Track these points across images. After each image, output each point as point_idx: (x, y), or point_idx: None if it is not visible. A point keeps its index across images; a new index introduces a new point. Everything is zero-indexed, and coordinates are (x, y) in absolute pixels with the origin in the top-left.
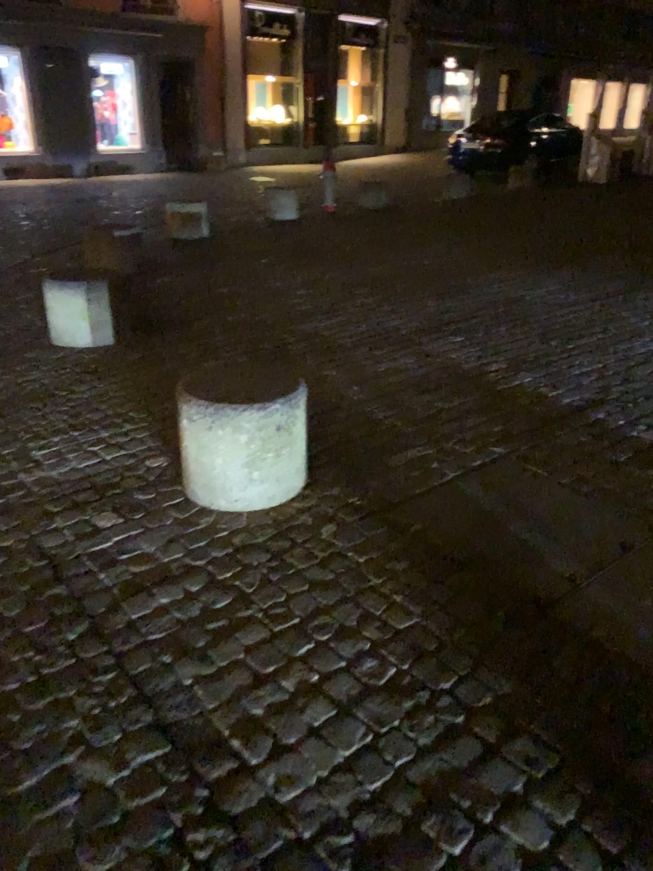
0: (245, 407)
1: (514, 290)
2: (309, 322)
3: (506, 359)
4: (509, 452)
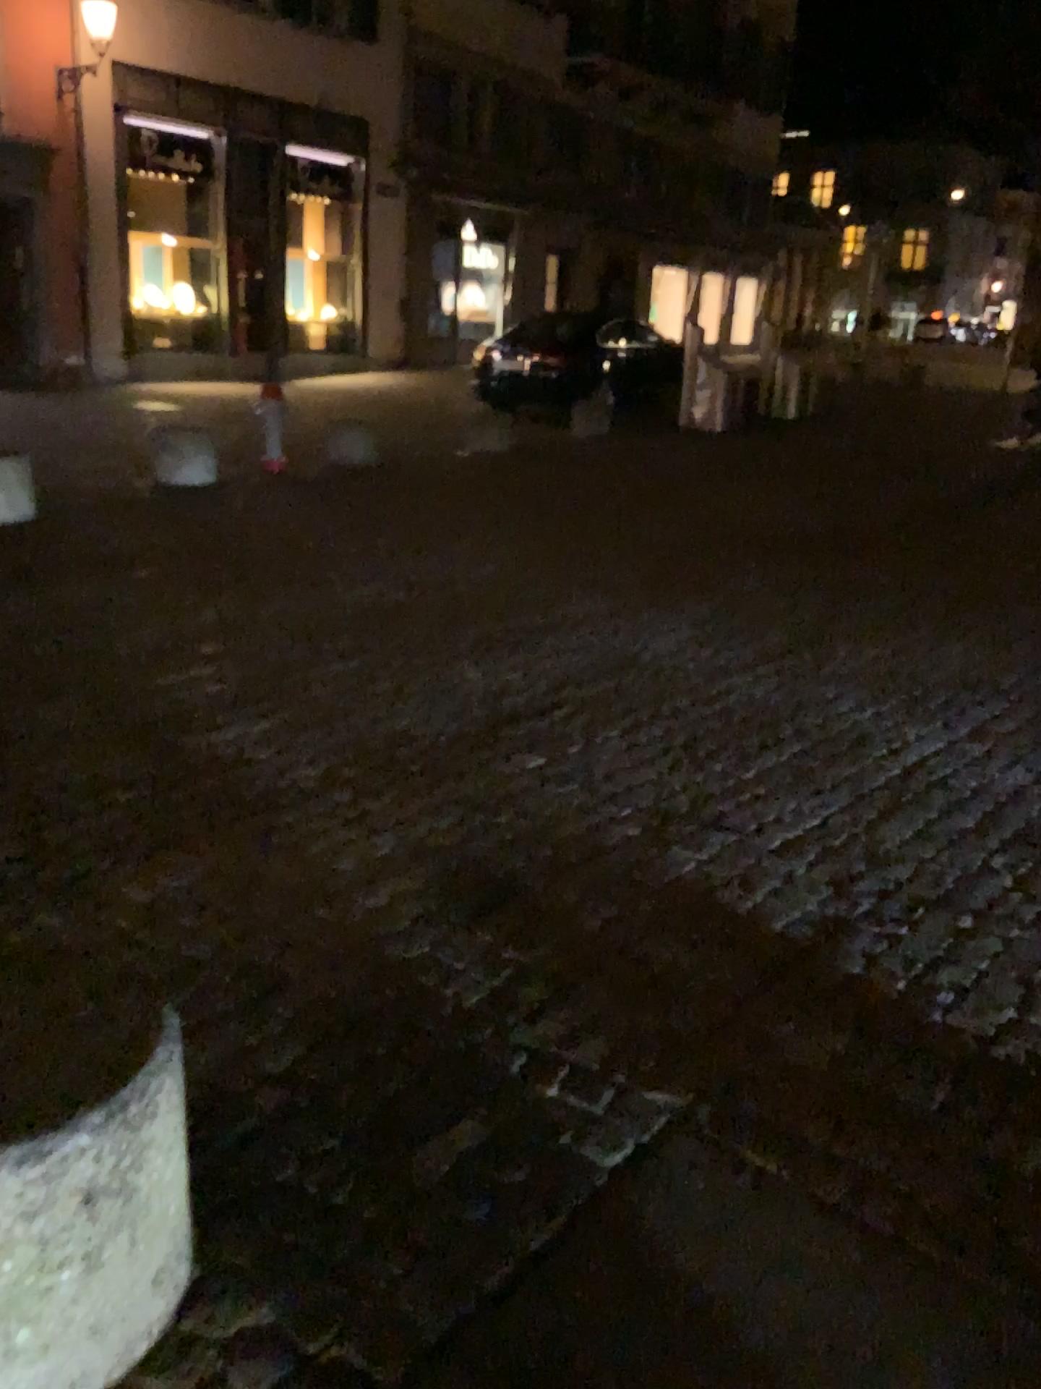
0: (0, 1157)
1: (627, 642)
2: (226, 734)
3: (641, 813)
4: (697, 1099)
